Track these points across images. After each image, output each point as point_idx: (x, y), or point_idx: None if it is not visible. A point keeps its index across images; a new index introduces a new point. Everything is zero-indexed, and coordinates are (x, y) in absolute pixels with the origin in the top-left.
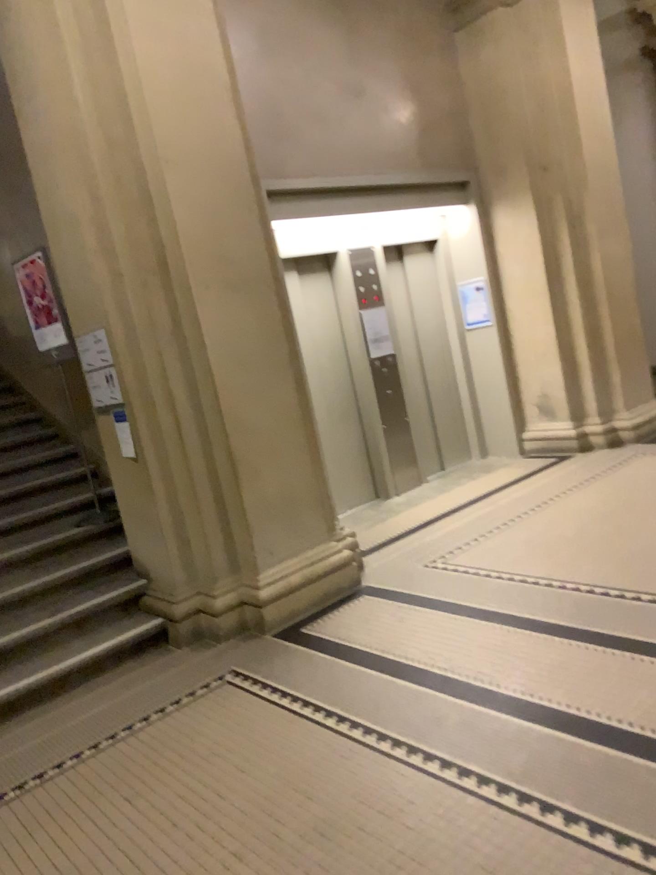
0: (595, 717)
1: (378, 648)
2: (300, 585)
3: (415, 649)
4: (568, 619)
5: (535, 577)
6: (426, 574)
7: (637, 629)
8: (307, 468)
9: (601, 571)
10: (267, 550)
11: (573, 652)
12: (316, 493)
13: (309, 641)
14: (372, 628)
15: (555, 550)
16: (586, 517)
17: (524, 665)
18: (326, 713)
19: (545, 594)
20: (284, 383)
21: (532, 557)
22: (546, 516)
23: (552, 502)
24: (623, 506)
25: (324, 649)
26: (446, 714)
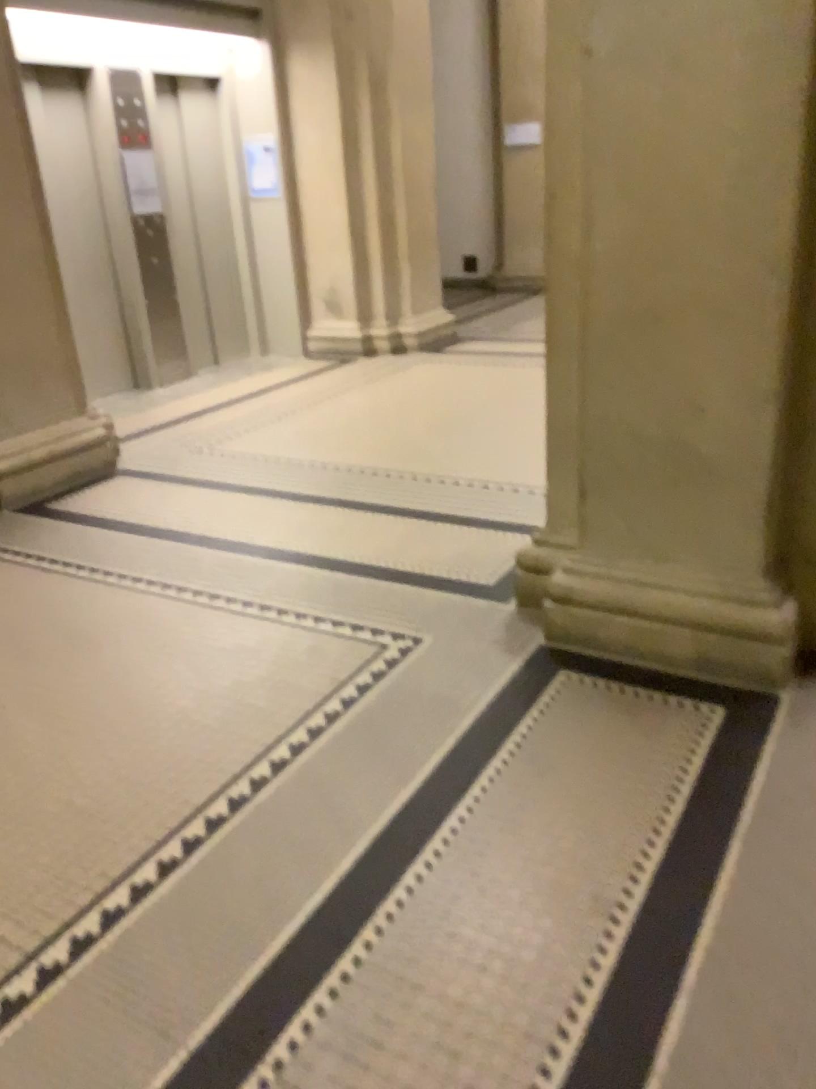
0: (334, 553)
1: (134, 516)
2: (44, 458)
3: (173, 515)
4: (324, 487)
5: (300, 457)
6: (189, 456)
7: (384, 493)
8: (54, 328)
9: (362, 452)
10: (4, 416)
11: (324, 511)
12: (65, 359)
13: (55, 512)
14: (127, 499)
15: (323, 436)
16: (358, 408)
17: (278, 521)
18: (76, 565)
19: (306, 470)
20: (26, 221)
21: (299, 442)
22: (320, 407)
23: (328, 395)
24: (394, 400)
25: (74, 518)
26: (200, 559)
